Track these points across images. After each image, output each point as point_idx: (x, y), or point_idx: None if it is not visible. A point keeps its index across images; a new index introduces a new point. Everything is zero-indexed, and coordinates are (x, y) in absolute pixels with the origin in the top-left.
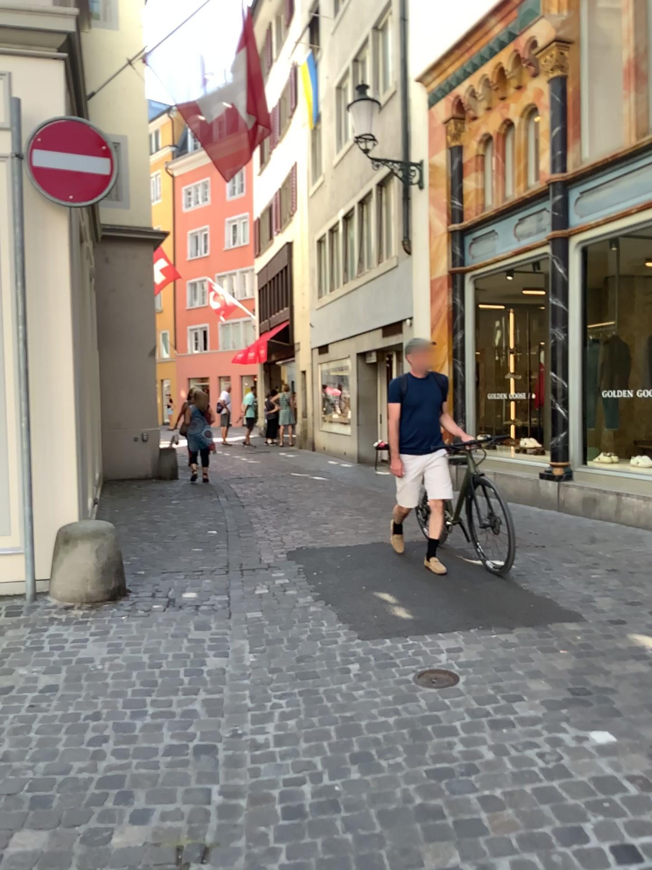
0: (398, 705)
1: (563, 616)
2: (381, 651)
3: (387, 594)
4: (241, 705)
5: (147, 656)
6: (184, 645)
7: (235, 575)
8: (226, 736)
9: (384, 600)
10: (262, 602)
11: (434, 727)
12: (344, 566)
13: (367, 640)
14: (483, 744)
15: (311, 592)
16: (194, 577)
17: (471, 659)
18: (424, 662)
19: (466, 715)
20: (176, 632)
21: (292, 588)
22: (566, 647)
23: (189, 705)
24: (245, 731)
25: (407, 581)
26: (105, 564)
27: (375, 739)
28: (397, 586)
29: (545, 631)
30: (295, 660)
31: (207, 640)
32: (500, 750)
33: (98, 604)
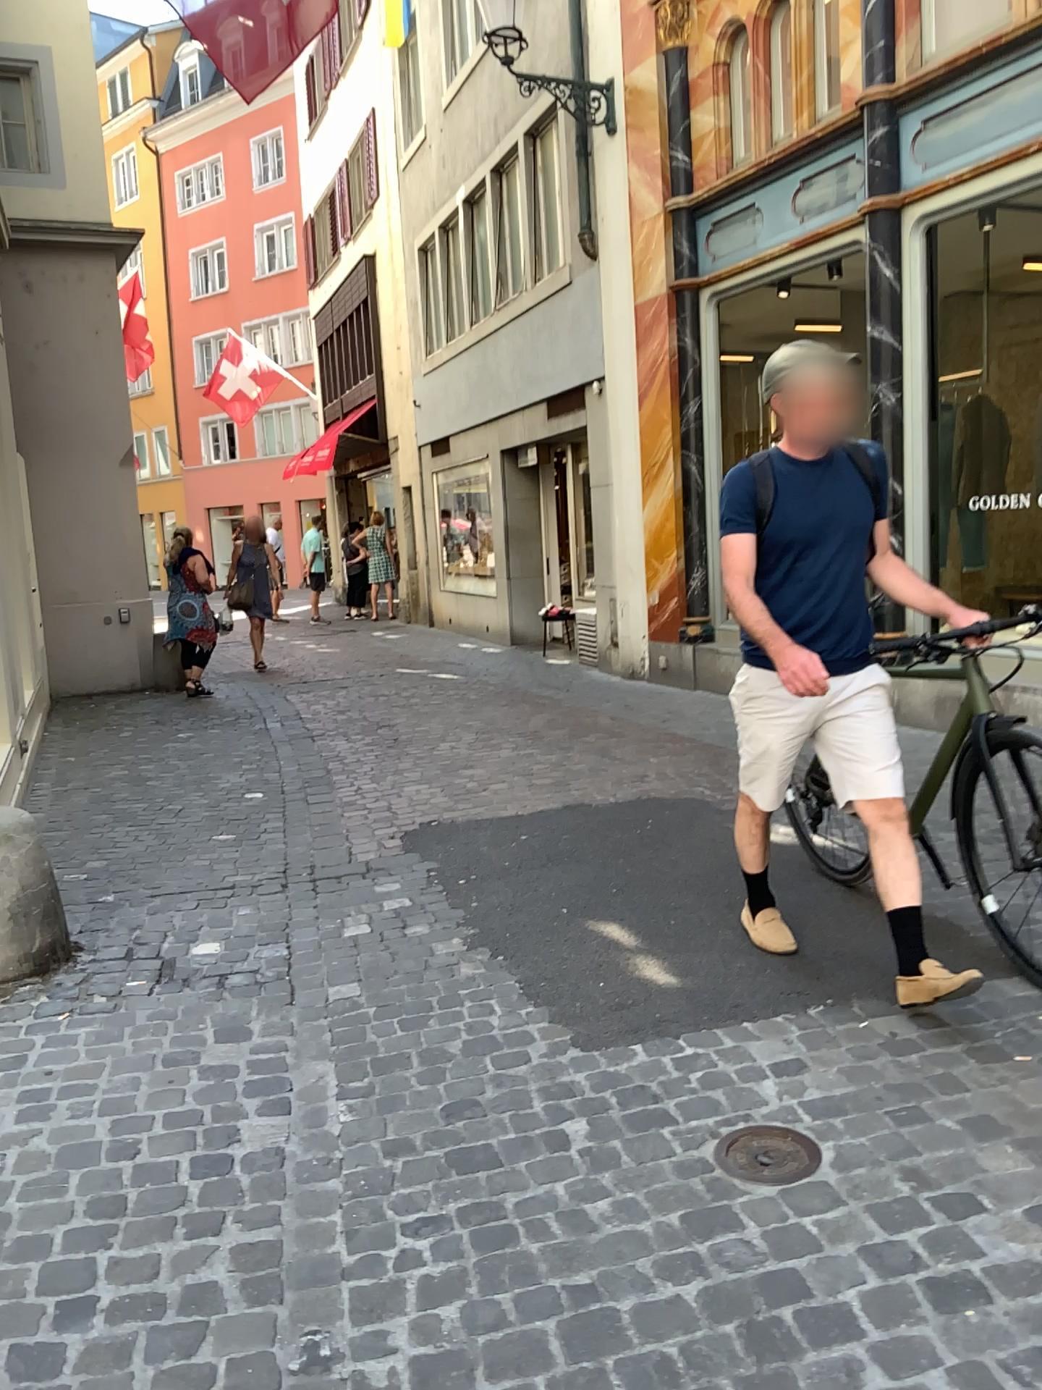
0: (699, 1243)
1: (989, 961)
2: (629, 1078)
3: (616, 927)
4: (325, 1264)
5: (106, 1127)
6: (191, 1090)
7: (302, 895)
8: (290, 1377)
9: (611, 940)
10: (359, 959)
11: (799, 1310)
12: (518, 861)
13: (593, 1048)
14: (937, 1371)
15: (459, 928)
16: (216, 906)
17: (830, 1088)
18: (728, 1103)
19: (867, 1268)
20: (174, 1053)
21: (418, 919)
22: (1024, 1043)
23: (199, 1276)
24: (339, 1356)
25: (648, 892)
26: (17, 901)
27: (663, 1364)
28: (631, 904)
29: (964, 1002)
30: (442, 1114)
31: (245, 1068)
32: (983, 1386)
33: (9, 986)
